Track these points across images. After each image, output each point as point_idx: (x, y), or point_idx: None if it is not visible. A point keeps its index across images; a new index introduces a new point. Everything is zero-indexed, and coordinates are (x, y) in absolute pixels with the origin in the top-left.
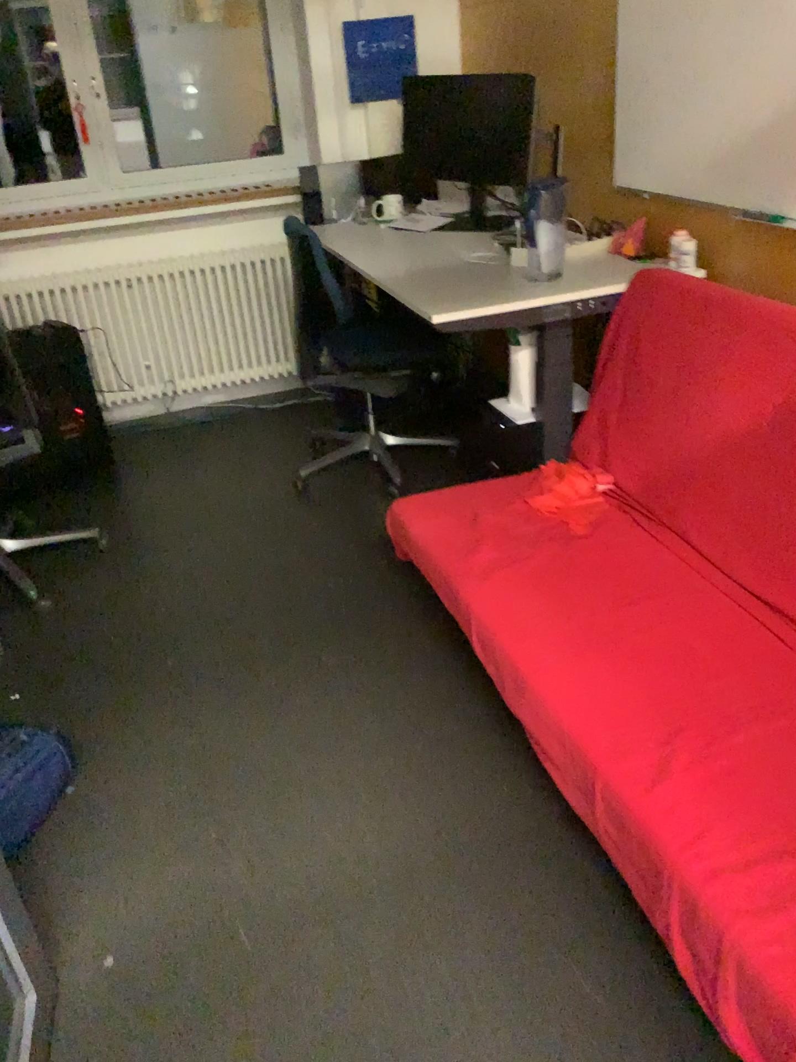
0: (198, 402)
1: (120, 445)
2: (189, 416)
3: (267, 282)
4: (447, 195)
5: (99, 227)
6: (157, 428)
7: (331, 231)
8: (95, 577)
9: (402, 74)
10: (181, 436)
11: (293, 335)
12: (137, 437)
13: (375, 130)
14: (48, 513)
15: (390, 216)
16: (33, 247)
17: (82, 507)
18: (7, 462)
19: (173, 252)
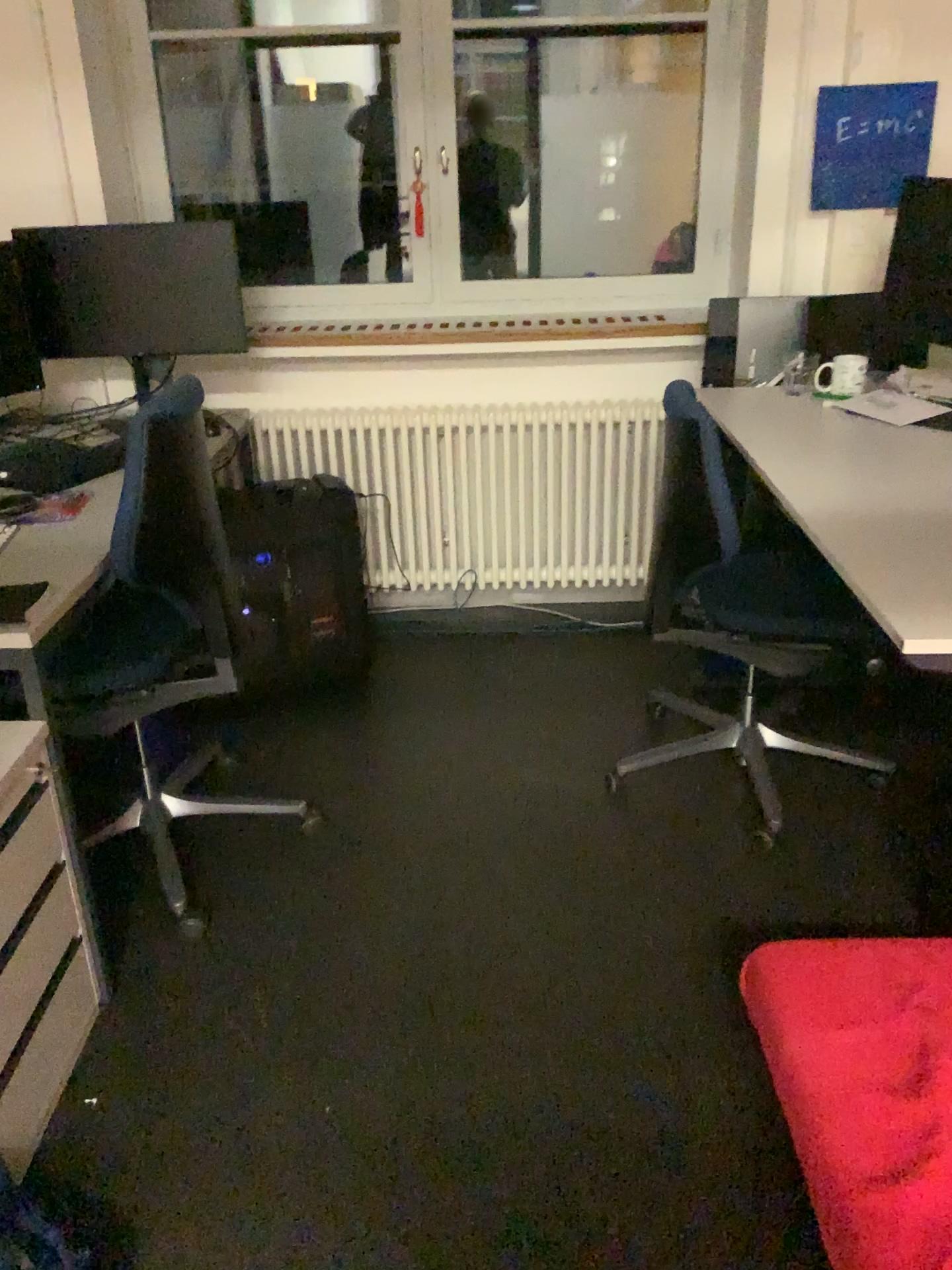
0: (506, 606)
1: (389, 649)
2: (490, 622)
3: (634, 451)
4: (942, 365)
5: (414, 353)
6: (443, 633)
7: (741, 403)
8: (284, 881)
9: (901, 172)
10: (473, 653)
11: (657, 531)
12: (414, 642)
13: (841, 251)
14: (260, 746)
15: (840, 389)
16: (328, 368)
17: (307, 745)
18: (190, 697)
19: (510, 394)
